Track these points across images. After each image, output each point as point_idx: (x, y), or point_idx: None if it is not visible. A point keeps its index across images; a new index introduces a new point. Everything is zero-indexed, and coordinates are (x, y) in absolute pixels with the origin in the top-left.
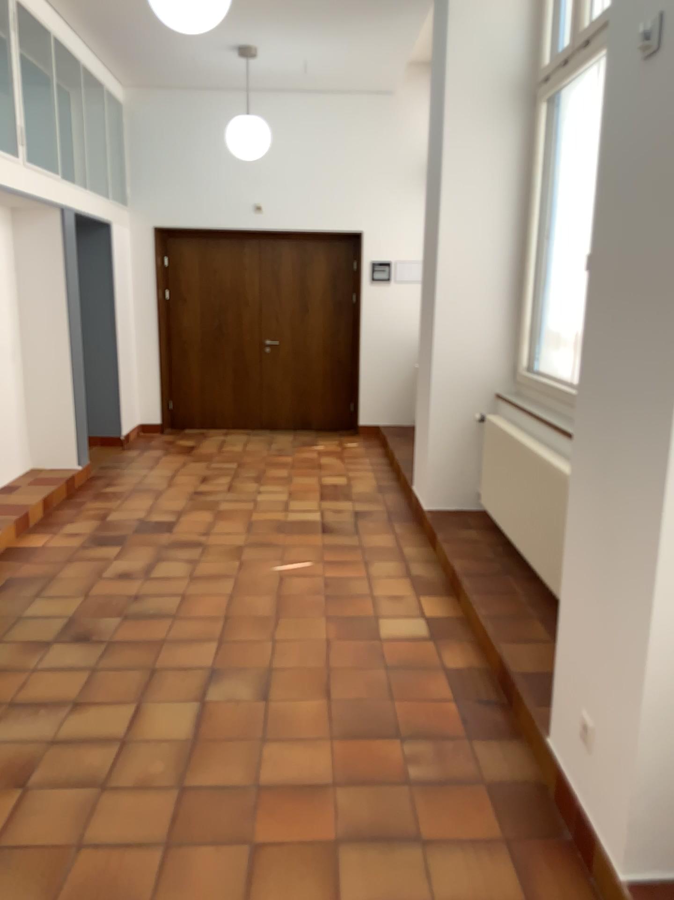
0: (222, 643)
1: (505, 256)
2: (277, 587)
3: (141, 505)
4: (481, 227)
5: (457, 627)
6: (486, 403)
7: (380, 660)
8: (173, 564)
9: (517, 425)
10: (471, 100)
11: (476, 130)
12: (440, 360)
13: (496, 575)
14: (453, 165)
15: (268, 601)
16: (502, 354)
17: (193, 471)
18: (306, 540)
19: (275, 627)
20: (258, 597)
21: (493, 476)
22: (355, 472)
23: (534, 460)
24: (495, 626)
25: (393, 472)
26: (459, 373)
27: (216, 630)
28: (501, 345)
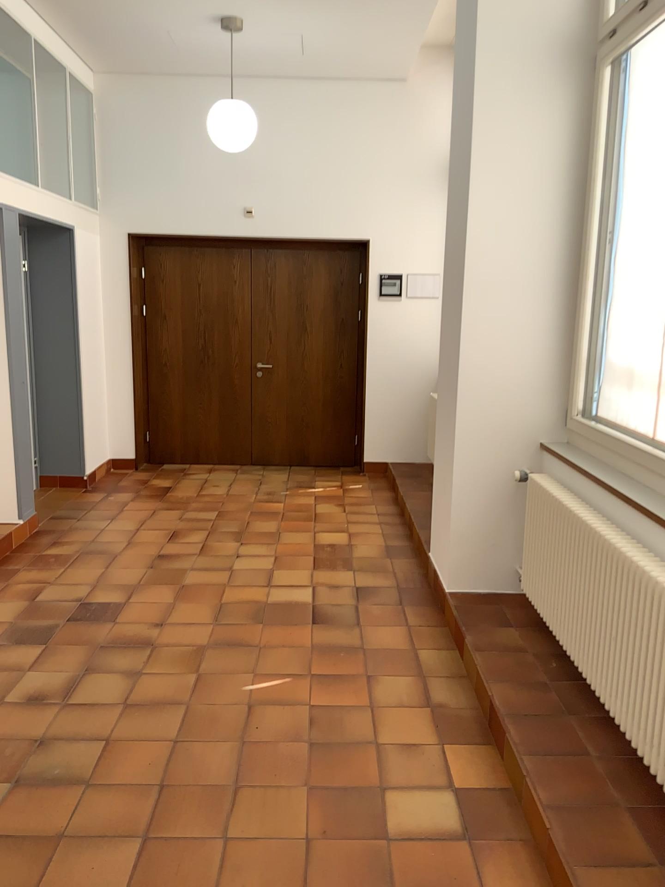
0: (147, 846)
1: (553, 266)
2: (243, 725)
3: (88, 577)
4: (521, 228)
5: (500, 809)
6: (527, 456)
7: (386, 885)
8: (106, 679)
9: (576, 496)
10: (511, 63)
11: (517, 103)
12: (467, 400)
13: (551, 713)
14: (486, 148)
15: (228, 753)
16: (547, 393)
17: (161, 525)
18: (290, 636)
19: (232, 808)
20: (215, 743)
21: (539, 558)
22: (359, 528)
23: (614, 561)
24: (562, 828)
25: (405, 528)
26: (492, 417)
27: (143, 816)
28: (547, 382)
